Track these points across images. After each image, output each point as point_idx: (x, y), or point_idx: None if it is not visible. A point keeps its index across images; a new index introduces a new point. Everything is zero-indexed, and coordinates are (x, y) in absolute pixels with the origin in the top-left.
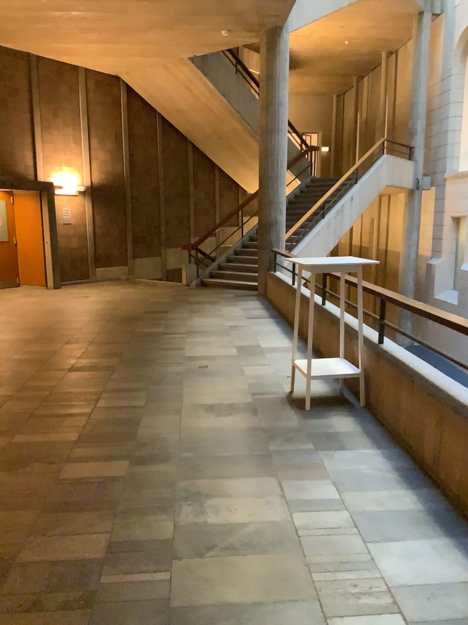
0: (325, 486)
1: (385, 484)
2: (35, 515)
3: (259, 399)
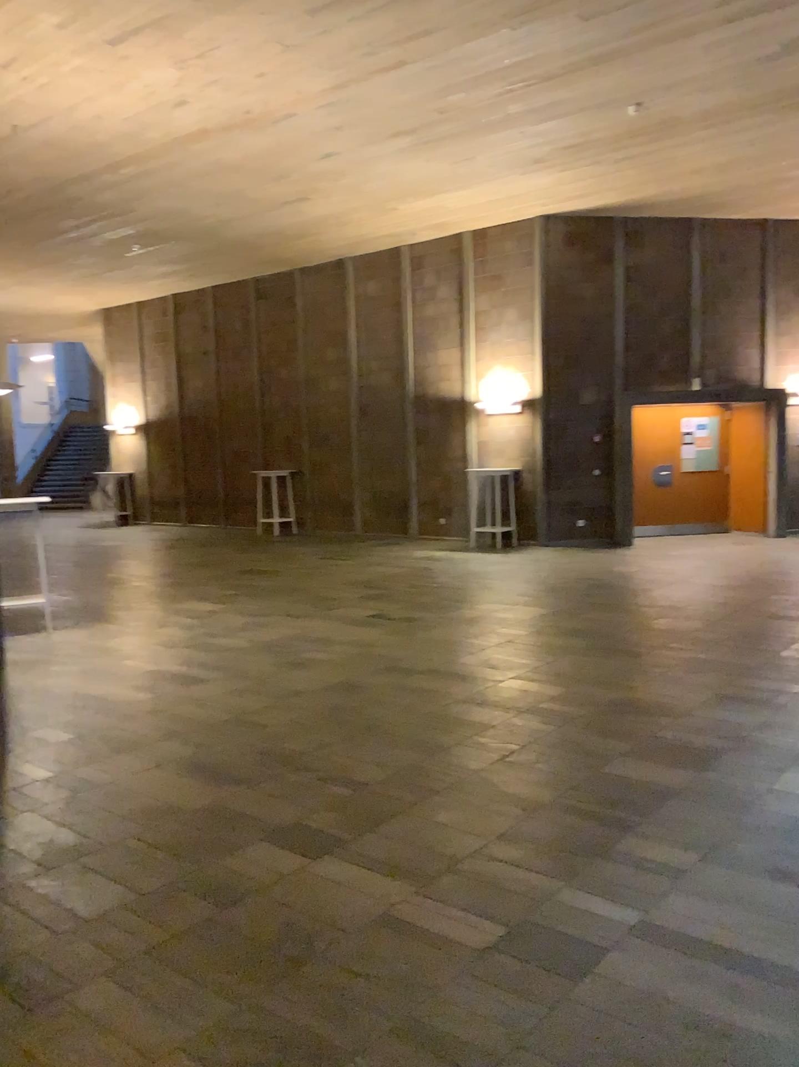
0: None
1: None
2: (709, 693)
3: None
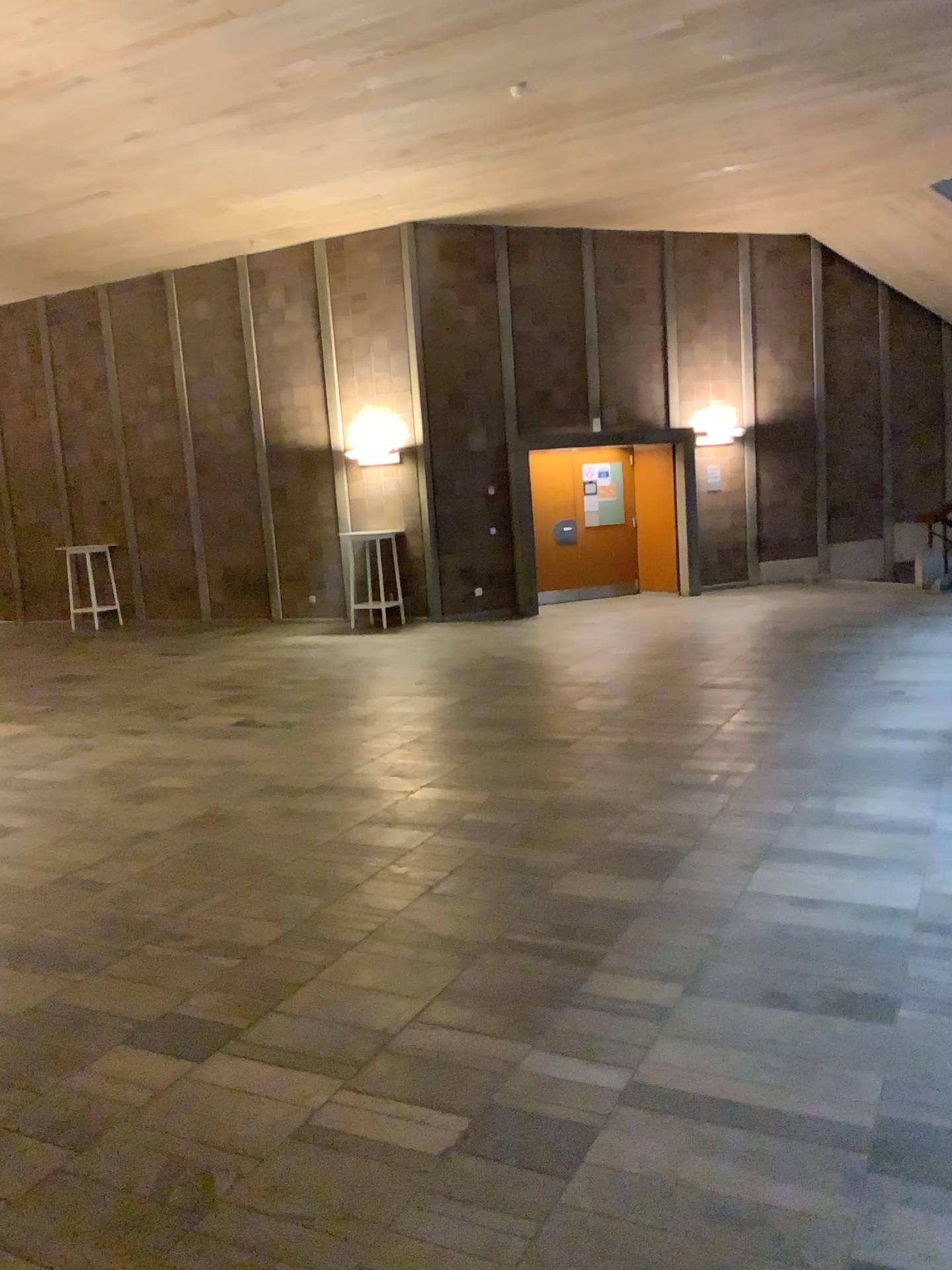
0: None
1: None
2: (654, 784)
3: None
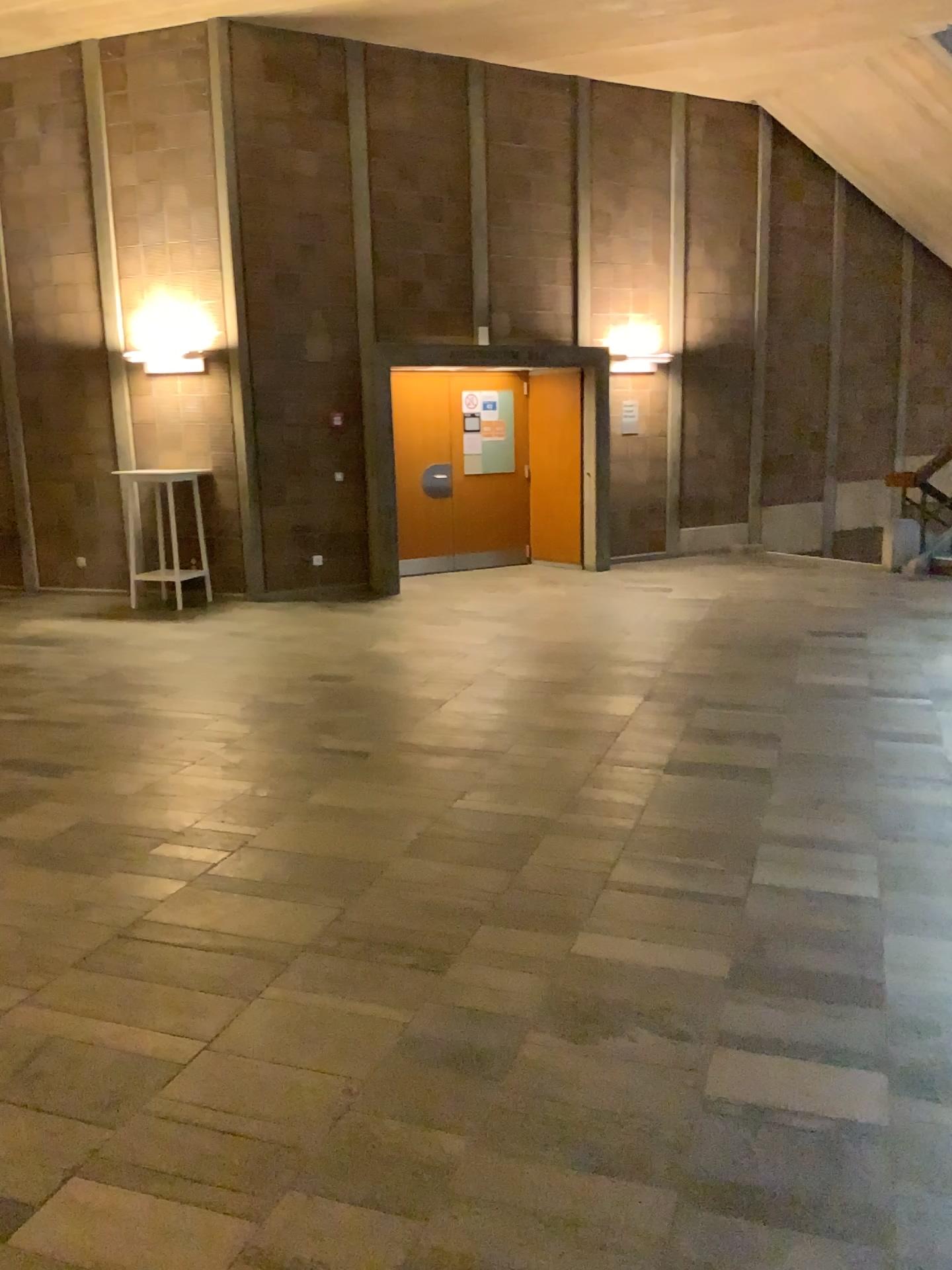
0: None
1: None
2: (676, 1207)
3: None
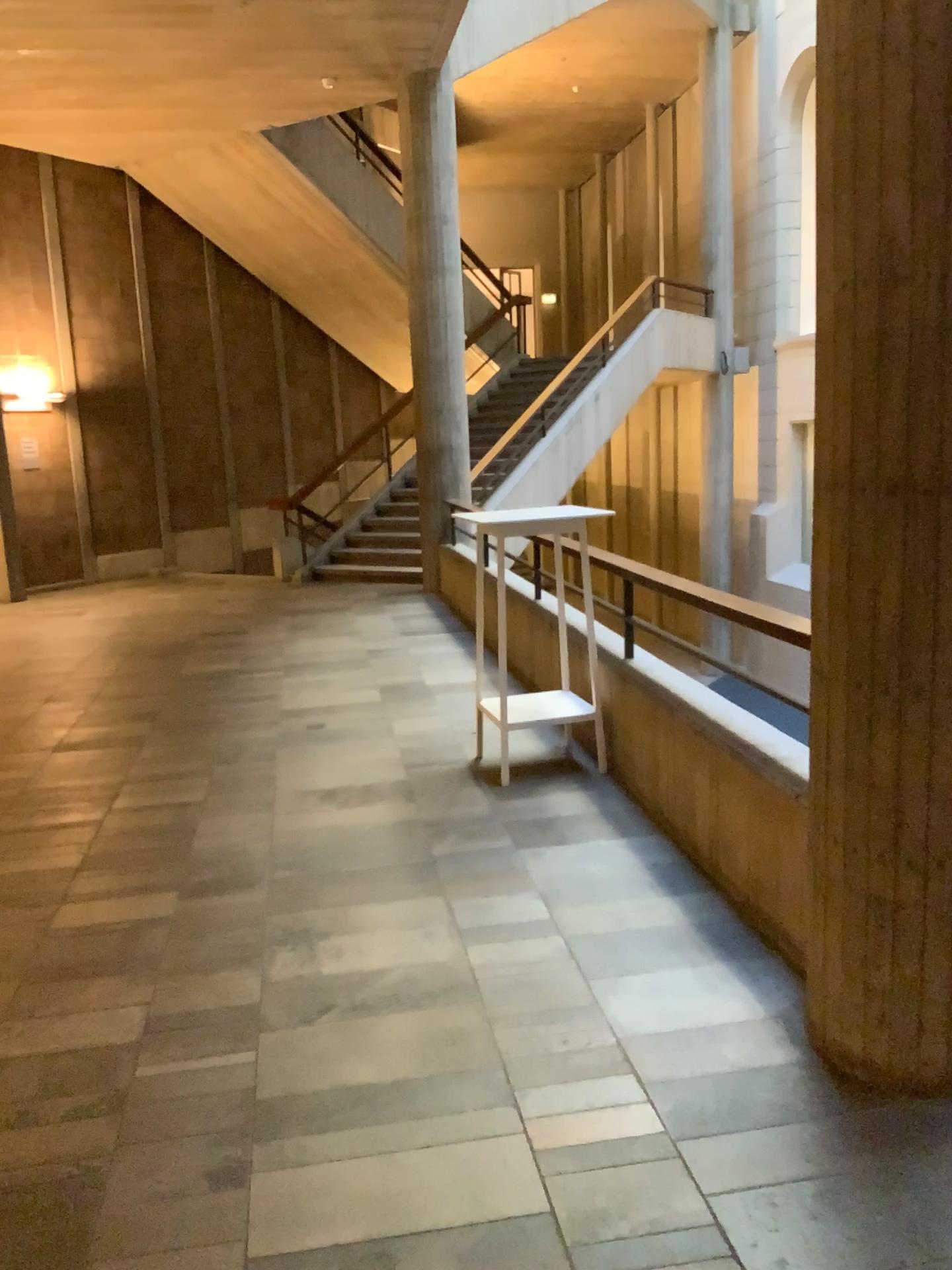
0: (525, 902)
1: (629, 889)
2: (10, 986)
3: (417, 773)
